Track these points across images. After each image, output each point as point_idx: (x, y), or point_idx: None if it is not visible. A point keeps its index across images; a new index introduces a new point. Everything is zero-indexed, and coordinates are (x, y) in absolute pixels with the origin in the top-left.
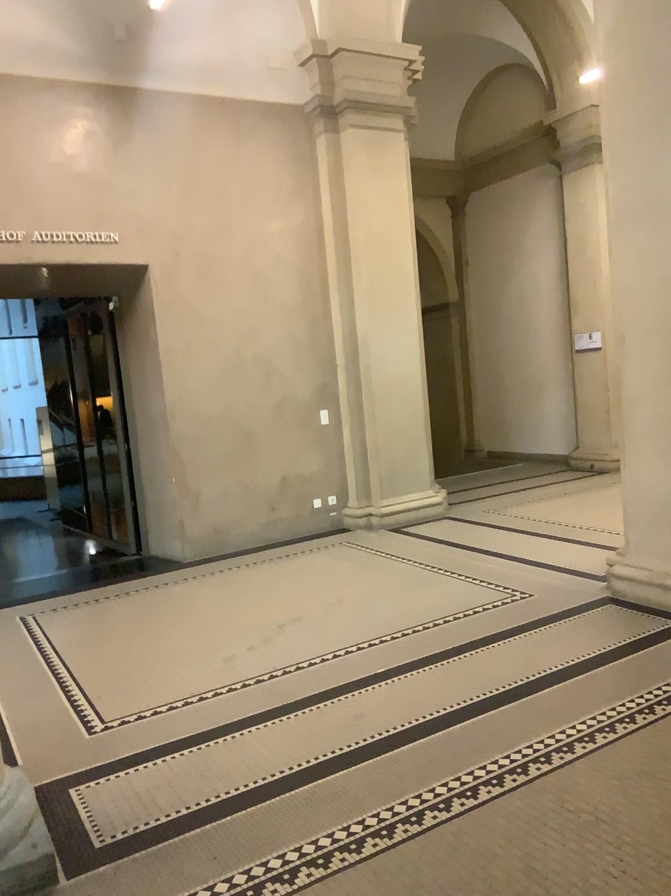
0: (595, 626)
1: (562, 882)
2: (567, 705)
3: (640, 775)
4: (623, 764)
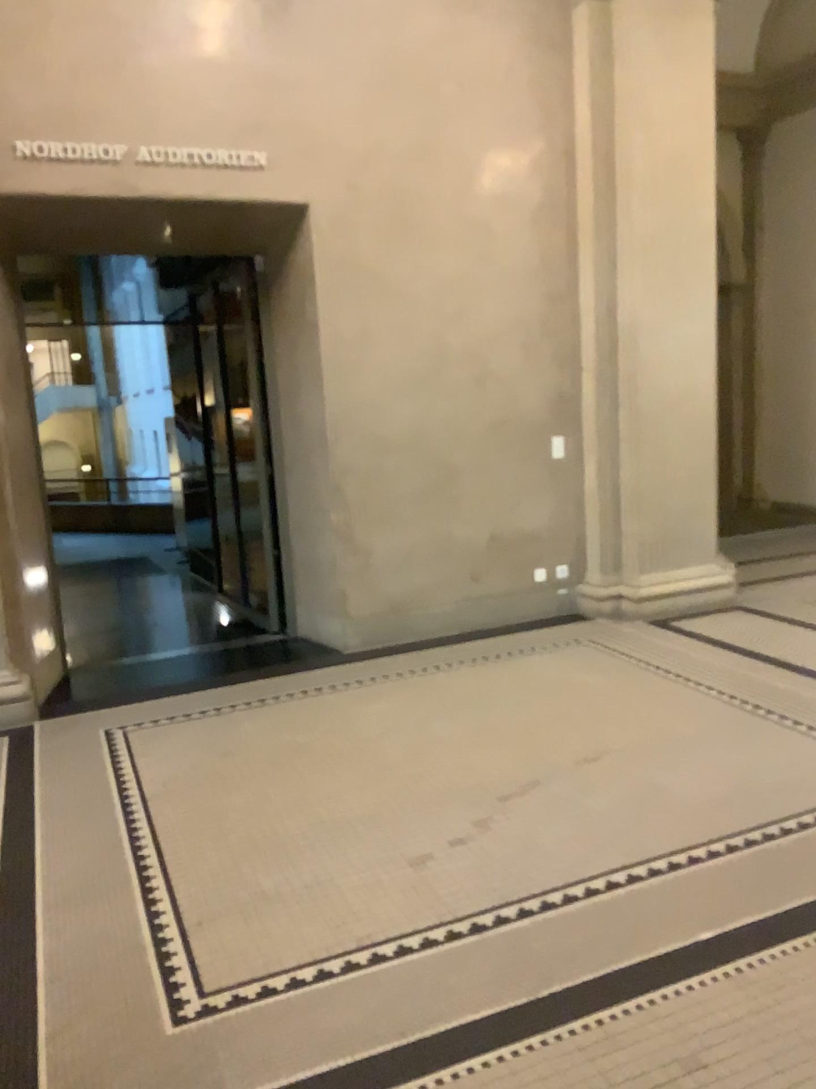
0: None
1: None
2: None
3: None
4: None
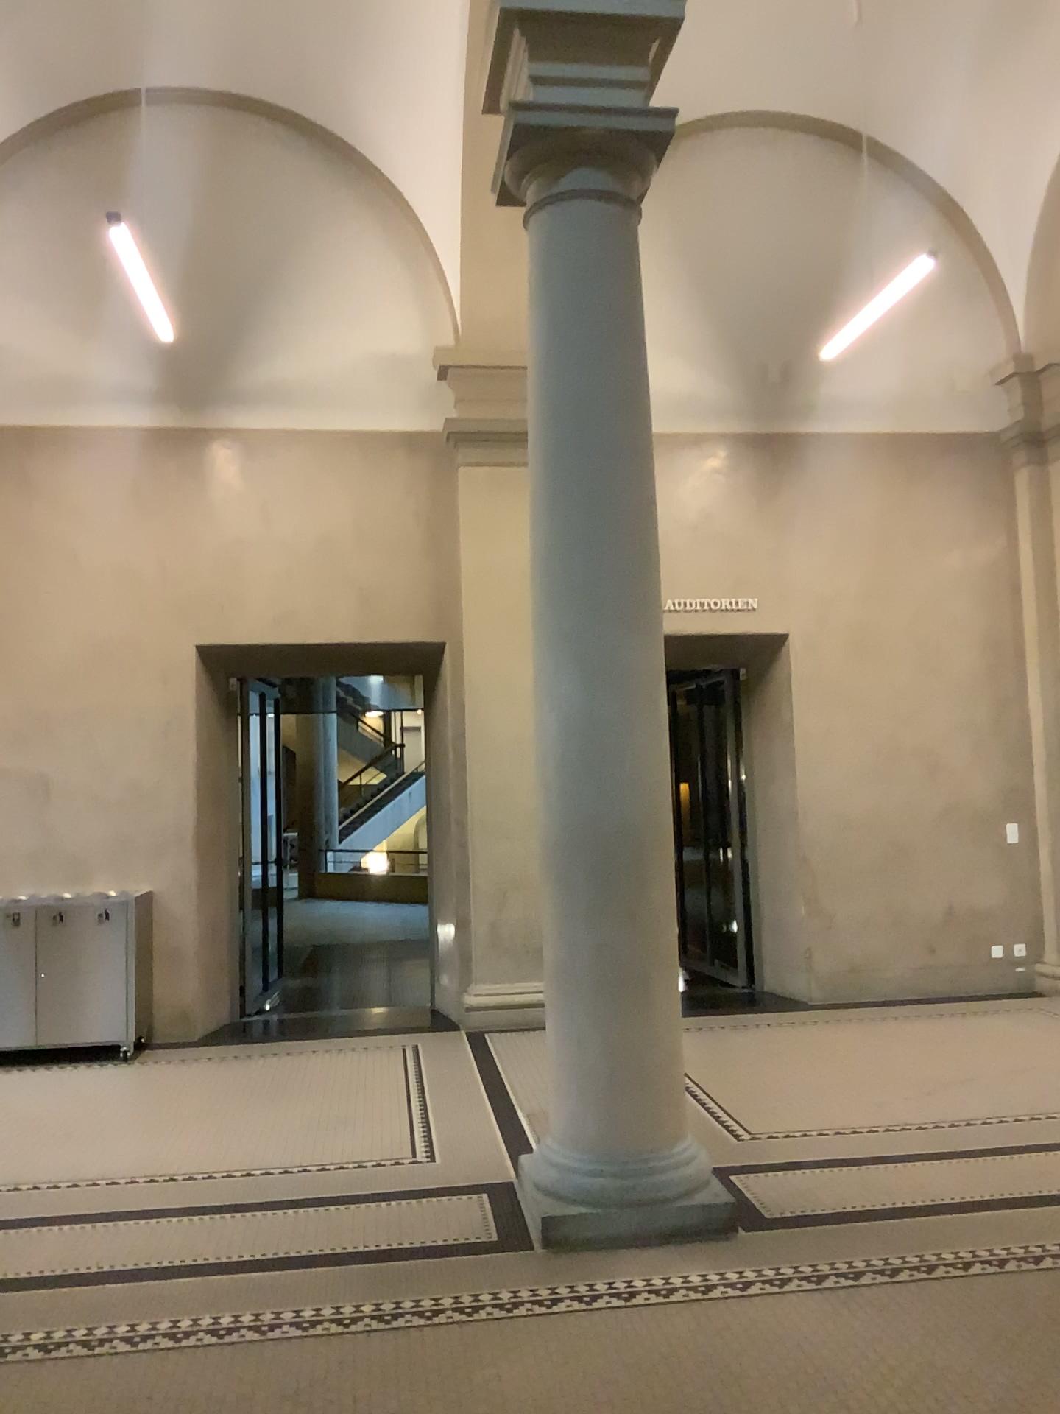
0: None
1: None
2: None
3: None
4: None
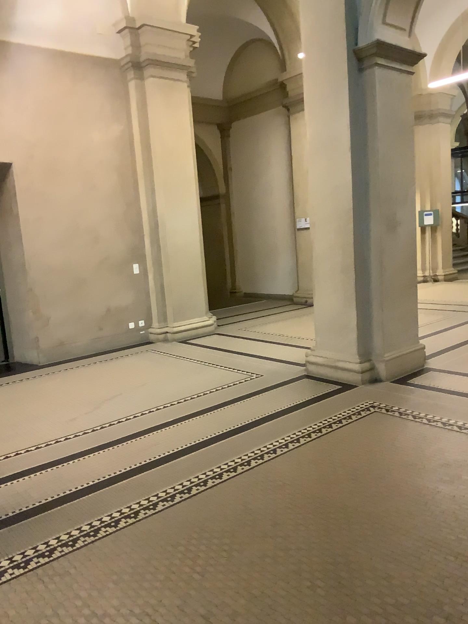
0: (297, 390)
1: (262, 511)
2: (276, 431)
3: (309, 461)
4: (302, 457)
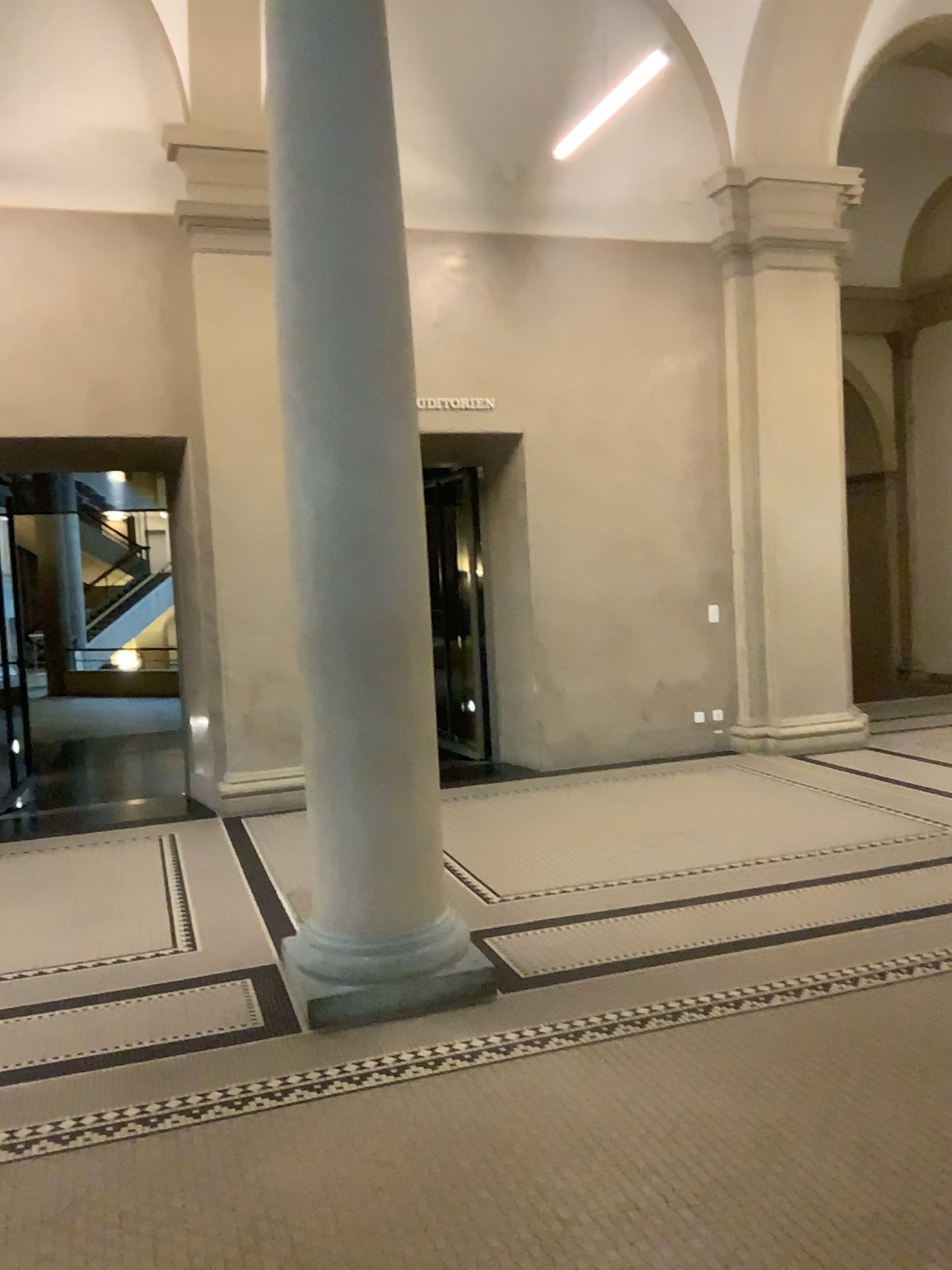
0: None
1: None
2: None
3: None
4: None
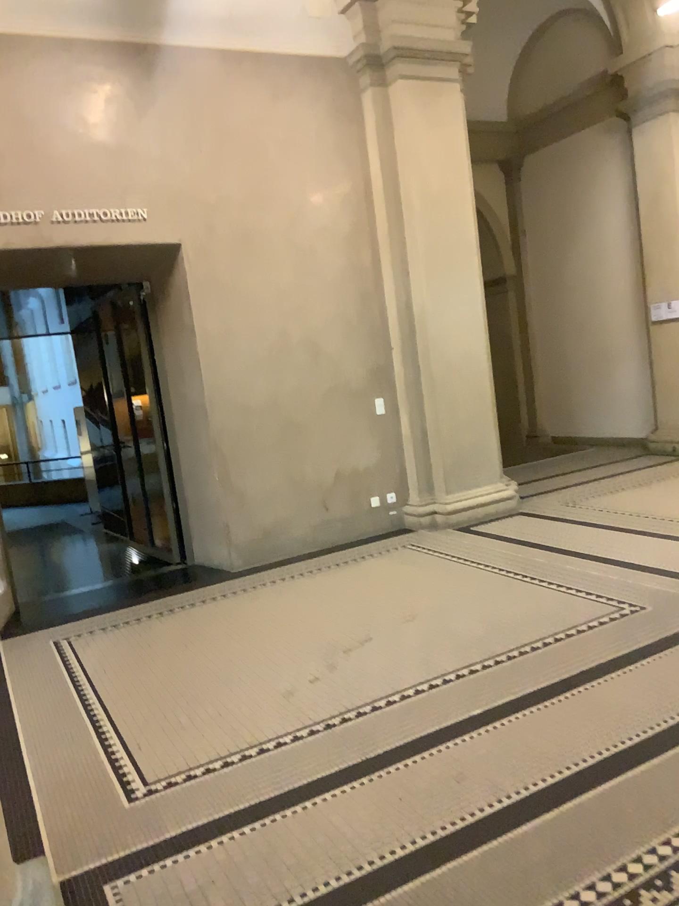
0: None
1: None
2: None
3: None
4: None
